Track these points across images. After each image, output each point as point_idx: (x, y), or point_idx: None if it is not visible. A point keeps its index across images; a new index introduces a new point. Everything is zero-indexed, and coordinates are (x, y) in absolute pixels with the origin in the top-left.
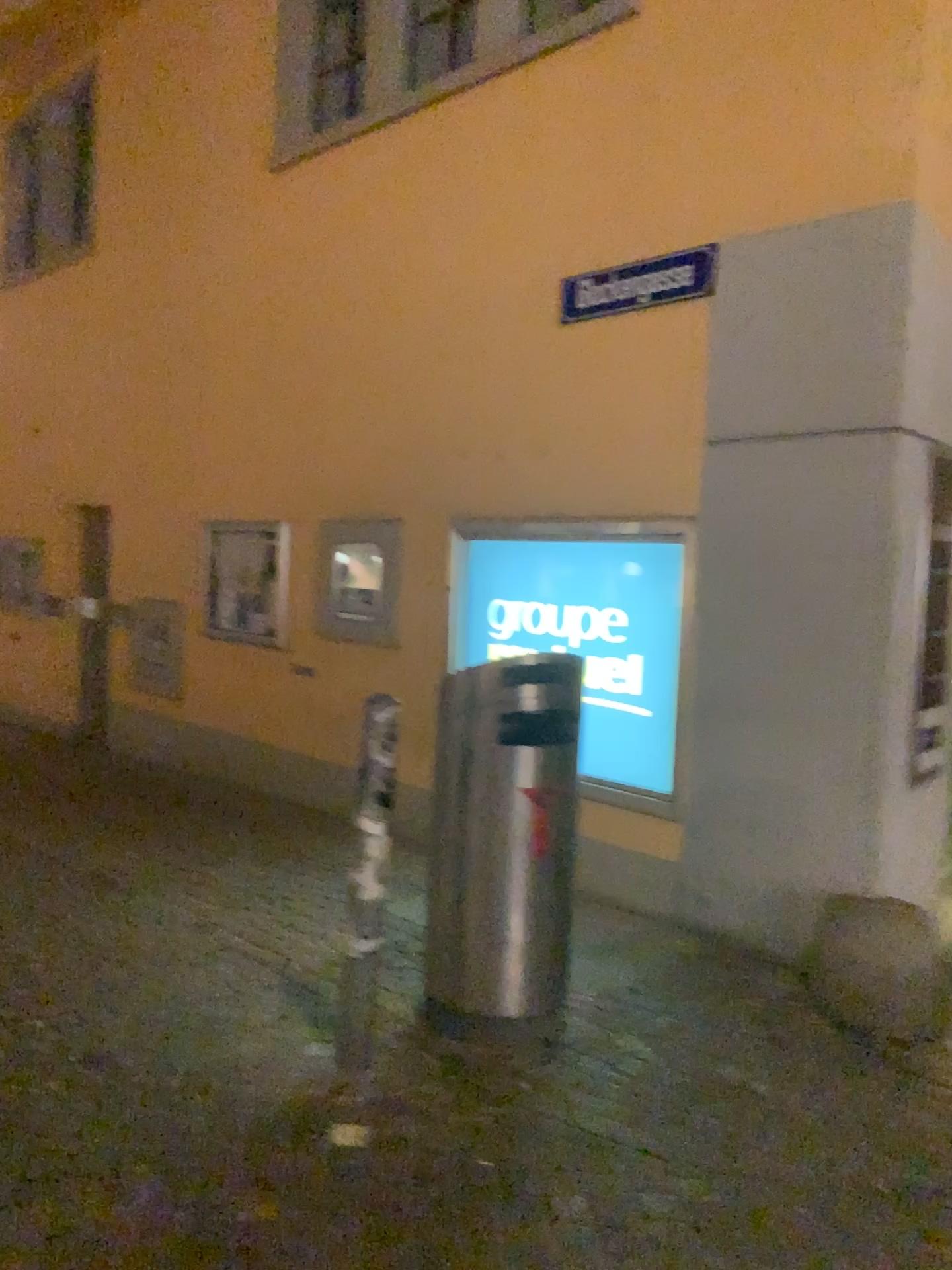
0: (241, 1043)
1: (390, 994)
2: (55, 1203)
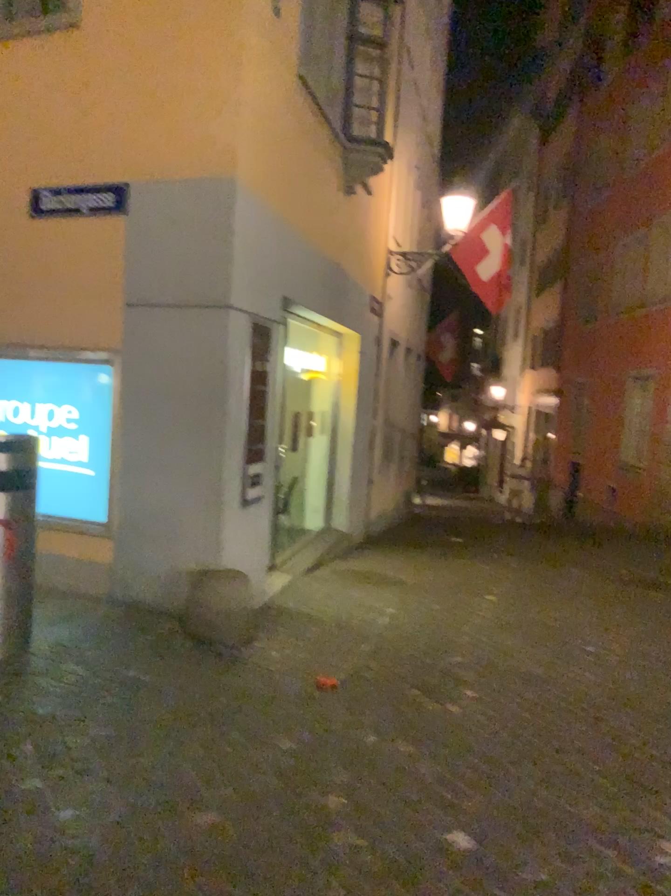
0: None
1: None
2: None
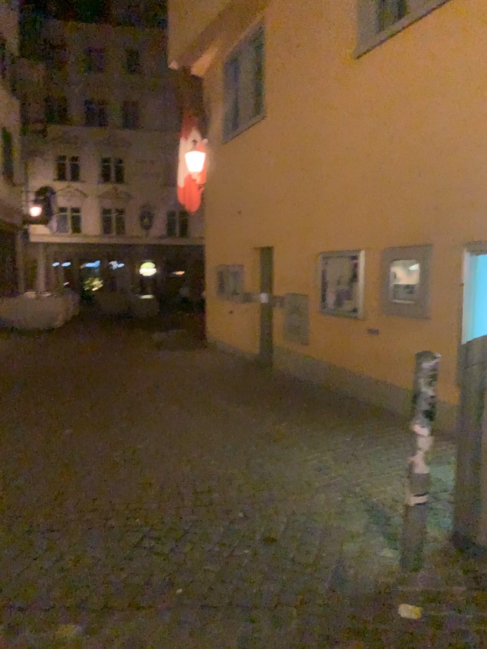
0: (345, 543)
1: (432, 526)
2: (249, 623)
